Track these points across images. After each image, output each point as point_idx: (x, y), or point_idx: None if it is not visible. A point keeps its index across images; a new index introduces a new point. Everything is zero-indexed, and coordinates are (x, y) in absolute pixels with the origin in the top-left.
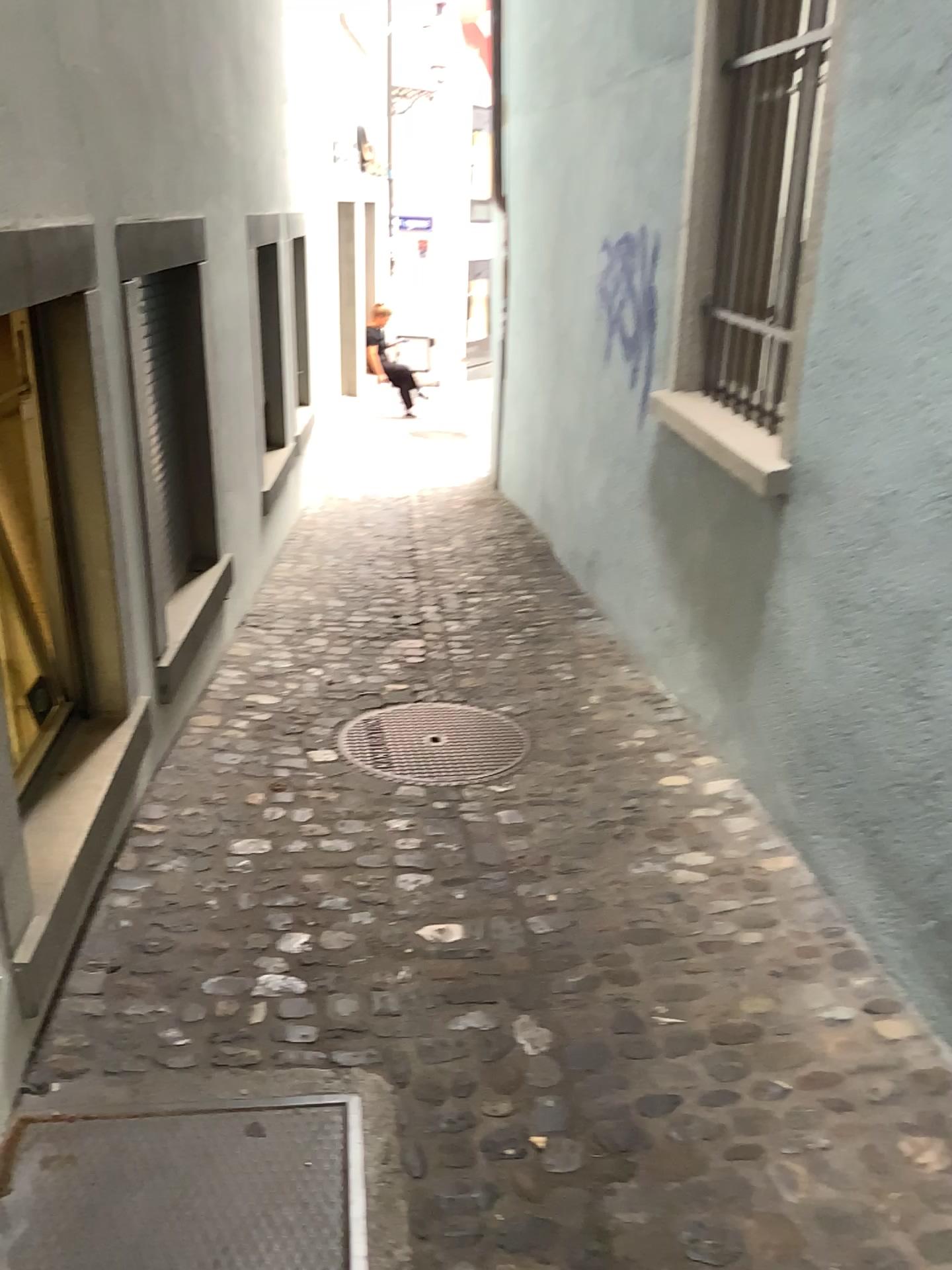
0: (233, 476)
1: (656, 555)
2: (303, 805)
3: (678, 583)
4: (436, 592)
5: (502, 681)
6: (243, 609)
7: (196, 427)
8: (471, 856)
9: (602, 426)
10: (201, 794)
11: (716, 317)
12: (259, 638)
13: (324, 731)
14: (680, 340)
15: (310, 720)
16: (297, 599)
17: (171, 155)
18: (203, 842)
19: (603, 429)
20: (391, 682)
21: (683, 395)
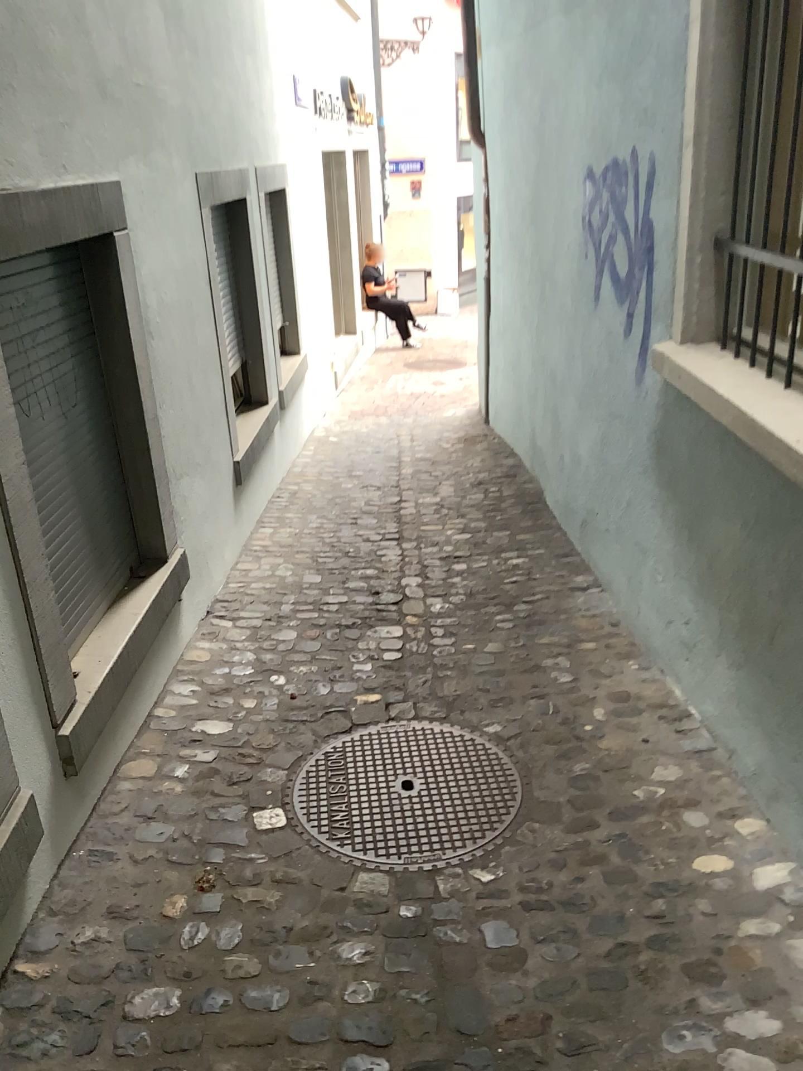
0: (186, 460)
1: (664, 535)
2: (233, 918)
3: (695, 575)
4: (419, 560)
5: (489, 688)
6: (211, 597)
7: (127, 419)
8: (444, 1015)
9: (593, 375)
10: (108, 905)
11: (732, 252)
12: (223, 636)
13: (277, 780)
14: (687, 282)
15: (262, 762)
16: (271, 579)
17: (43, 105)
18: (94, 999)
19: (594, 378)
20: (362, 694)
21: (694, 351)
